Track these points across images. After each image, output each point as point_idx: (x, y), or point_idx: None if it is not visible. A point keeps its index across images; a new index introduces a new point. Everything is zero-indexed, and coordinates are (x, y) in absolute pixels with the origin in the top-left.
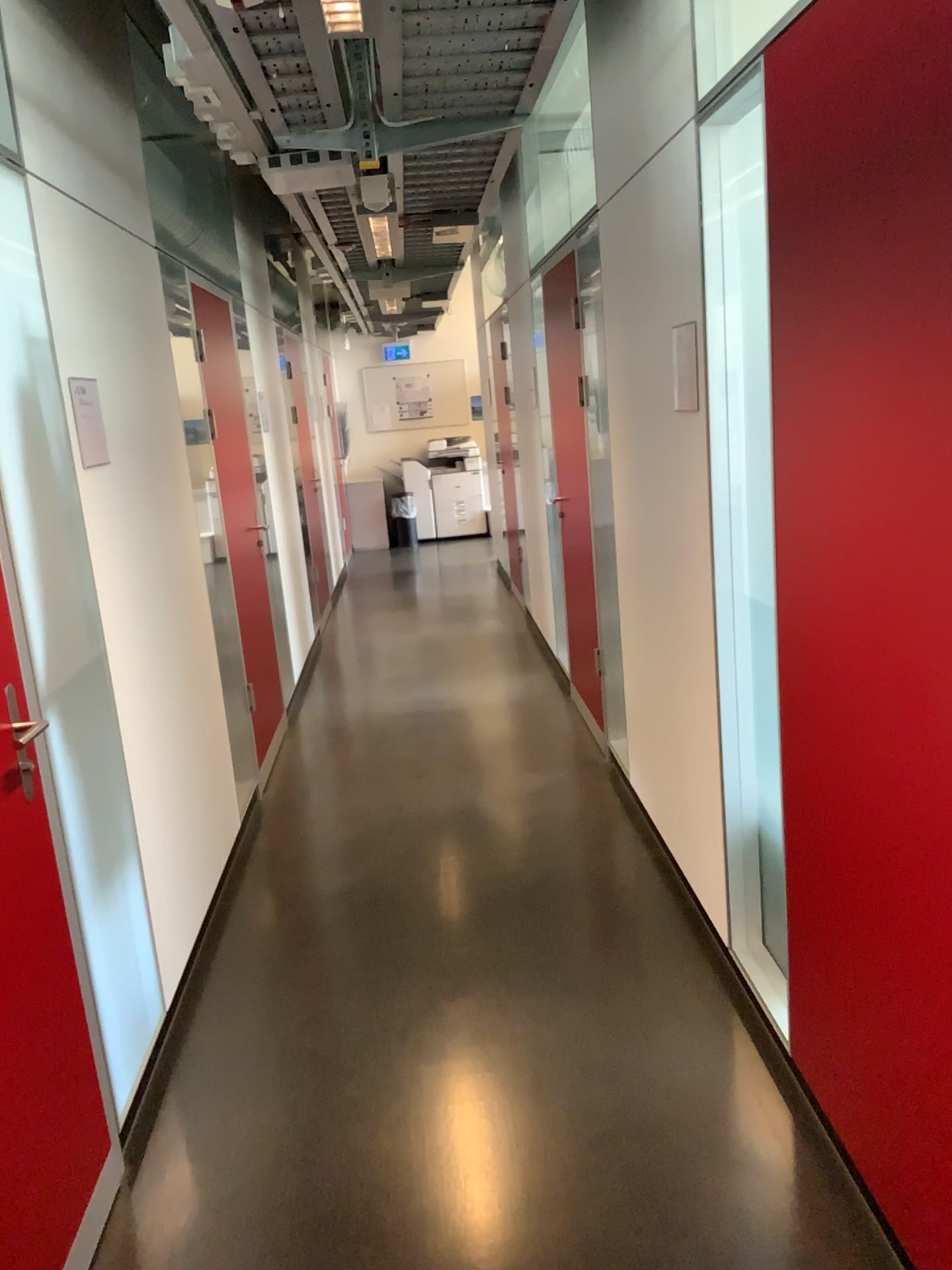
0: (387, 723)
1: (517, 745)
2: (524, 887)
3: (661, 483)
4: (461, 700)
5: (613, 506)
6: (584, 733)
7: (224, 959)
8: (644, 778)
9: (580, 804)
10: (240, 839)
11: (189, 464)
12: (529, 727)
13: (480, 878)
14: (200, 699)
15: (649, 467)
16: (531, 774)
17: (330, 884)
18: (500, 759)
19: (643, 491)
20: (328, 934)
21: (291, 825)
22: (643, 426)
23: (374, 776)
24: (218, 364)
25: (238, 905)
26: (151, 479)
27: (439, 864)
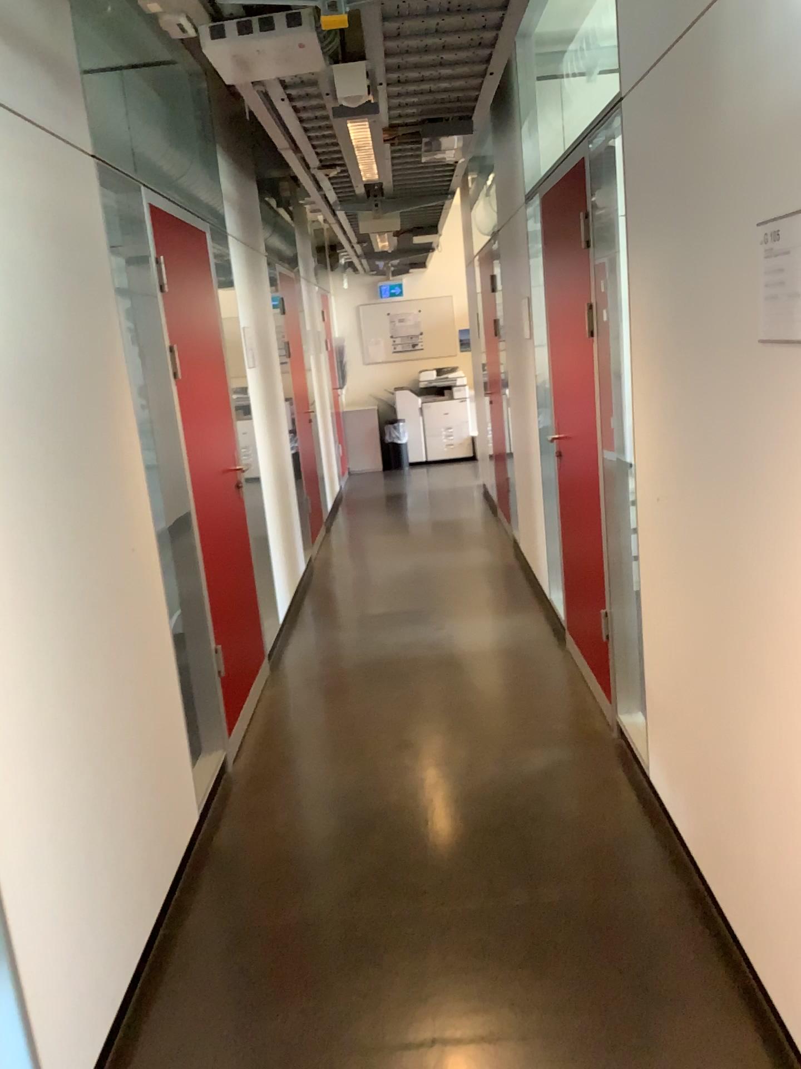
0: (372, 673)
1: (511, 709)
2: (528, 933)
3: (717, 441)
4: (450, 647)
5: (635, 460)
6: (583, 693)
7: (152, 1038)
8: (669, 784)
9: (588, 798)
10: (201, 830)
11: (137, 411)
12: (523, 683)
13: (473, 915)
14: (143, 689)
15: (698, 418)
16: (528, 751)
17: (294, 912)
18: (493, 727)
19: (685, 447)
20: (284, 1001)
21: (259, 812)
22: (690, 365)
23: (355, 744)
24: (191, 297)
25: (183, 940)
26: (65, 436)
27: (424, 887)
